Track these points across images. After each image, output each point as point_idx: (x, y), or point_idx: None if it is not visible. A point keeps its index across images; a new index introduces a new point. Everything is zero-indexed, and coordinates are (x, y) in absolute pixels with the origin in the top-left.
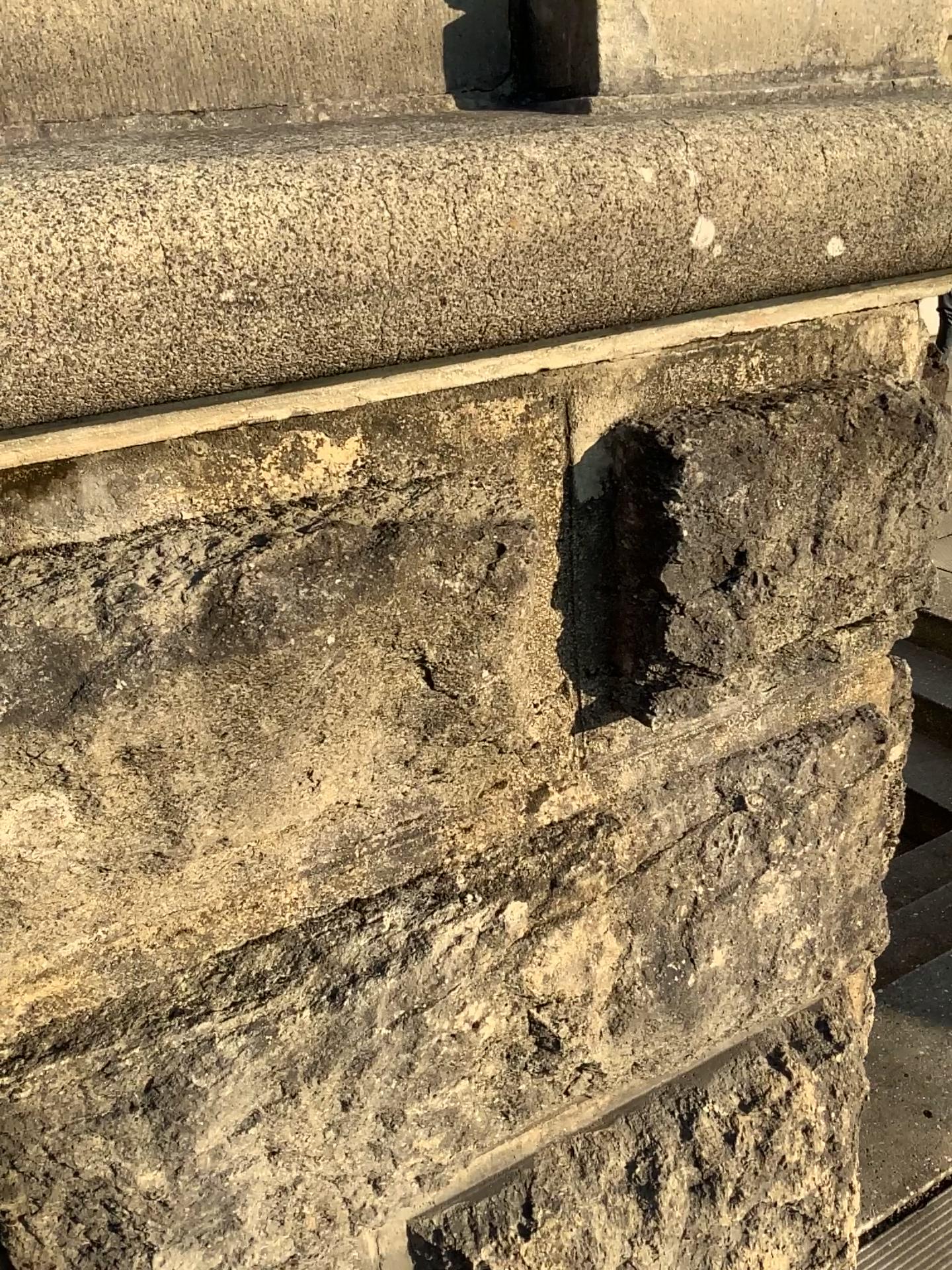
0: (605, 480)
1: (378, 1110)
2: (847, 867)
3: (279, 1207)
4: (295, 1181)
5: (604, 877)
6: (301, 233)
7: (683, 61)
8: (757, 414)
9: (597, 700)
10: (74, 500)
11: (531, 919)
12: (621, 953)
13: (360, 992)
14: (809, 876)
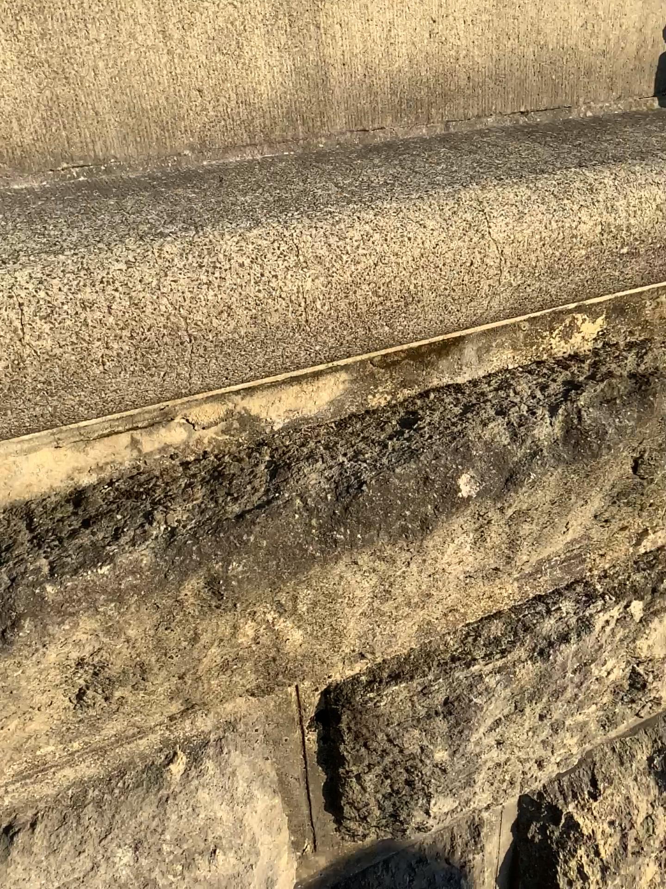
0: None
1: (550, 721)
2: None
3: (489, 775)
4: (501, 760)
5: None
6: (659, 210)
7: None
8: None
9: None
10: (457, 357)
11: (639, 610)
12: None
13: (554, 651)
14: None
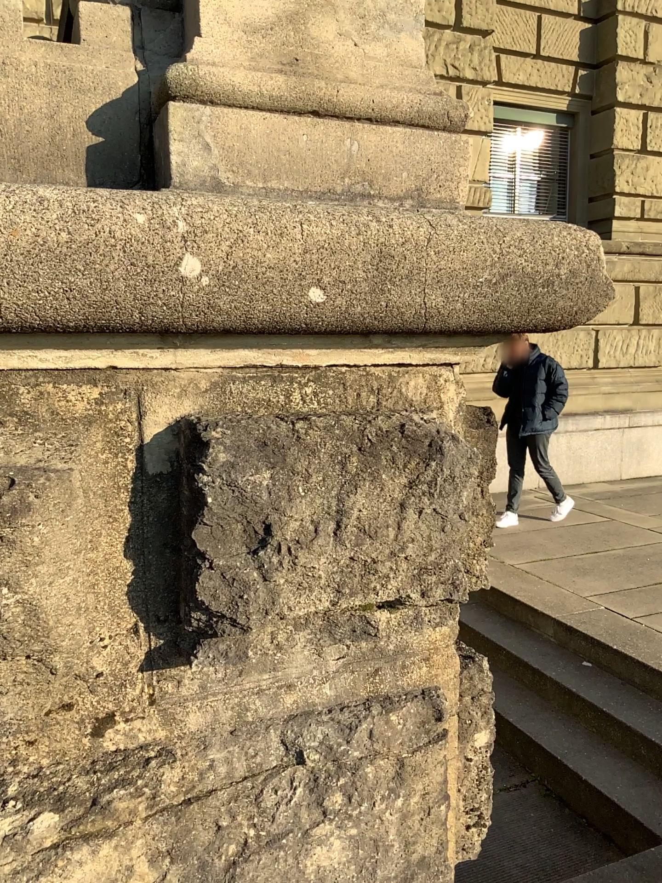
0: (172, 461)
1: None
2: (412, 835)
3: None
4: None
5: (149, 803)
6: None
7: (245, 177)
8: (291, 422)
9: (167, 644)
10: None
11: (67, 832)
12: (158, 881)
13: None
14: (371, 838)
